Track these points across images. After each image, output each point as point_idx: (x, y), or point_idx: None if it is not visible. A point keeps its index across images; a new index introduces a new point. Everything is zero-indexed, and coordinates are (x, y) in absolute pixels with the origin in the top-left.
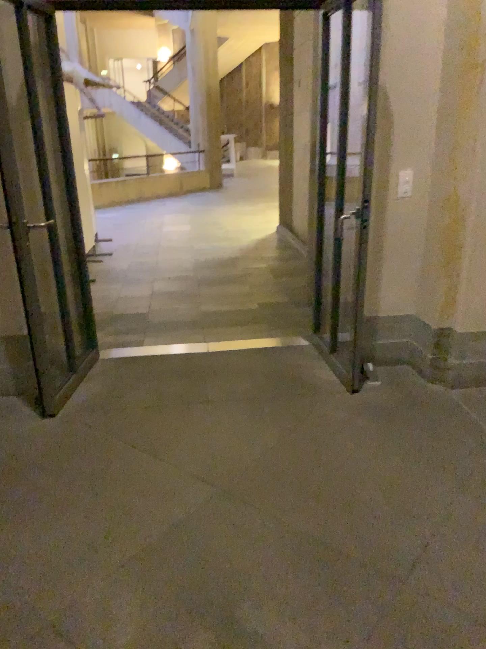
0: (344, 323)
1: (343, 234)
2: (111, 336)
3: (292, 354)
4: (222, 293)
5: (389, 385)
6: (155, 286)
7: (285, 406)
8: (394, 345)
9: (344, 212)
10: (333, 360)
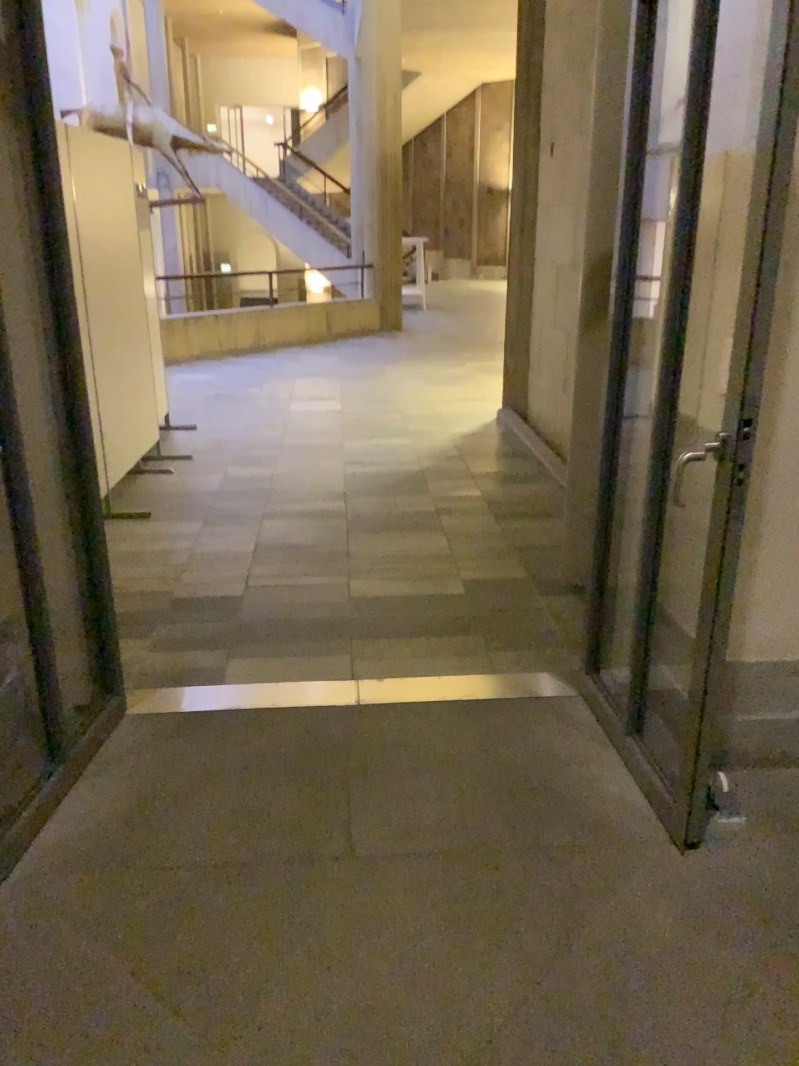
0: (661, 672)
1: (669, 480)
2: (161, 655)
3: (539, 722)
4: (393, 556)
5: (764, 825)
6: (263, 537)
7: (530, 881)
8: (770, 723)
9: (675, 432)
10: (632, 748)
